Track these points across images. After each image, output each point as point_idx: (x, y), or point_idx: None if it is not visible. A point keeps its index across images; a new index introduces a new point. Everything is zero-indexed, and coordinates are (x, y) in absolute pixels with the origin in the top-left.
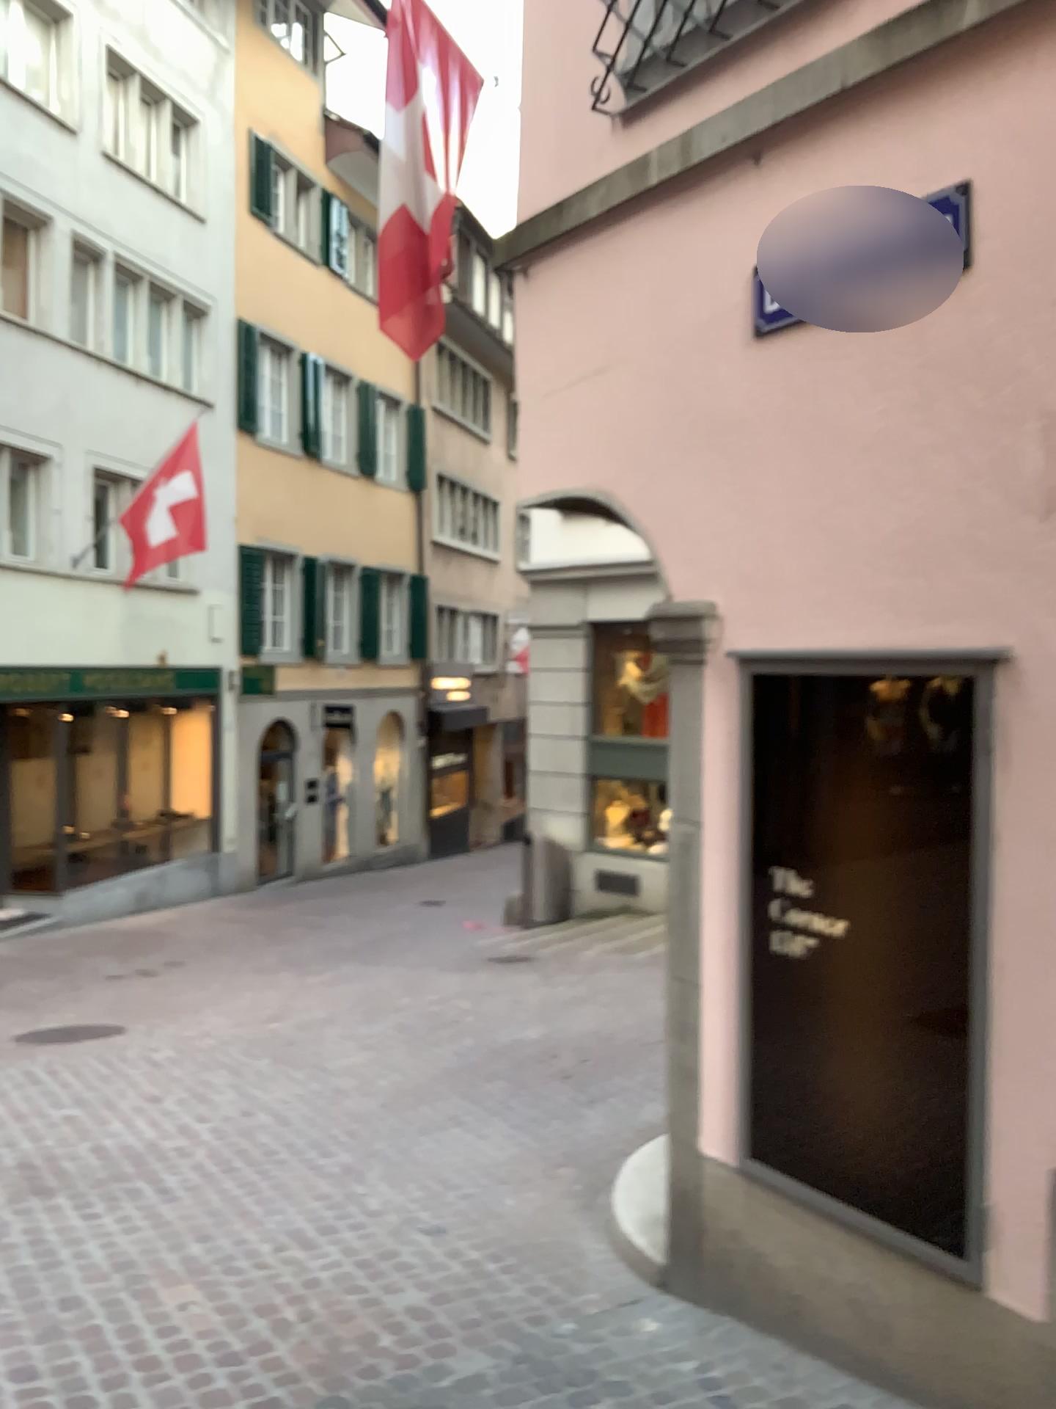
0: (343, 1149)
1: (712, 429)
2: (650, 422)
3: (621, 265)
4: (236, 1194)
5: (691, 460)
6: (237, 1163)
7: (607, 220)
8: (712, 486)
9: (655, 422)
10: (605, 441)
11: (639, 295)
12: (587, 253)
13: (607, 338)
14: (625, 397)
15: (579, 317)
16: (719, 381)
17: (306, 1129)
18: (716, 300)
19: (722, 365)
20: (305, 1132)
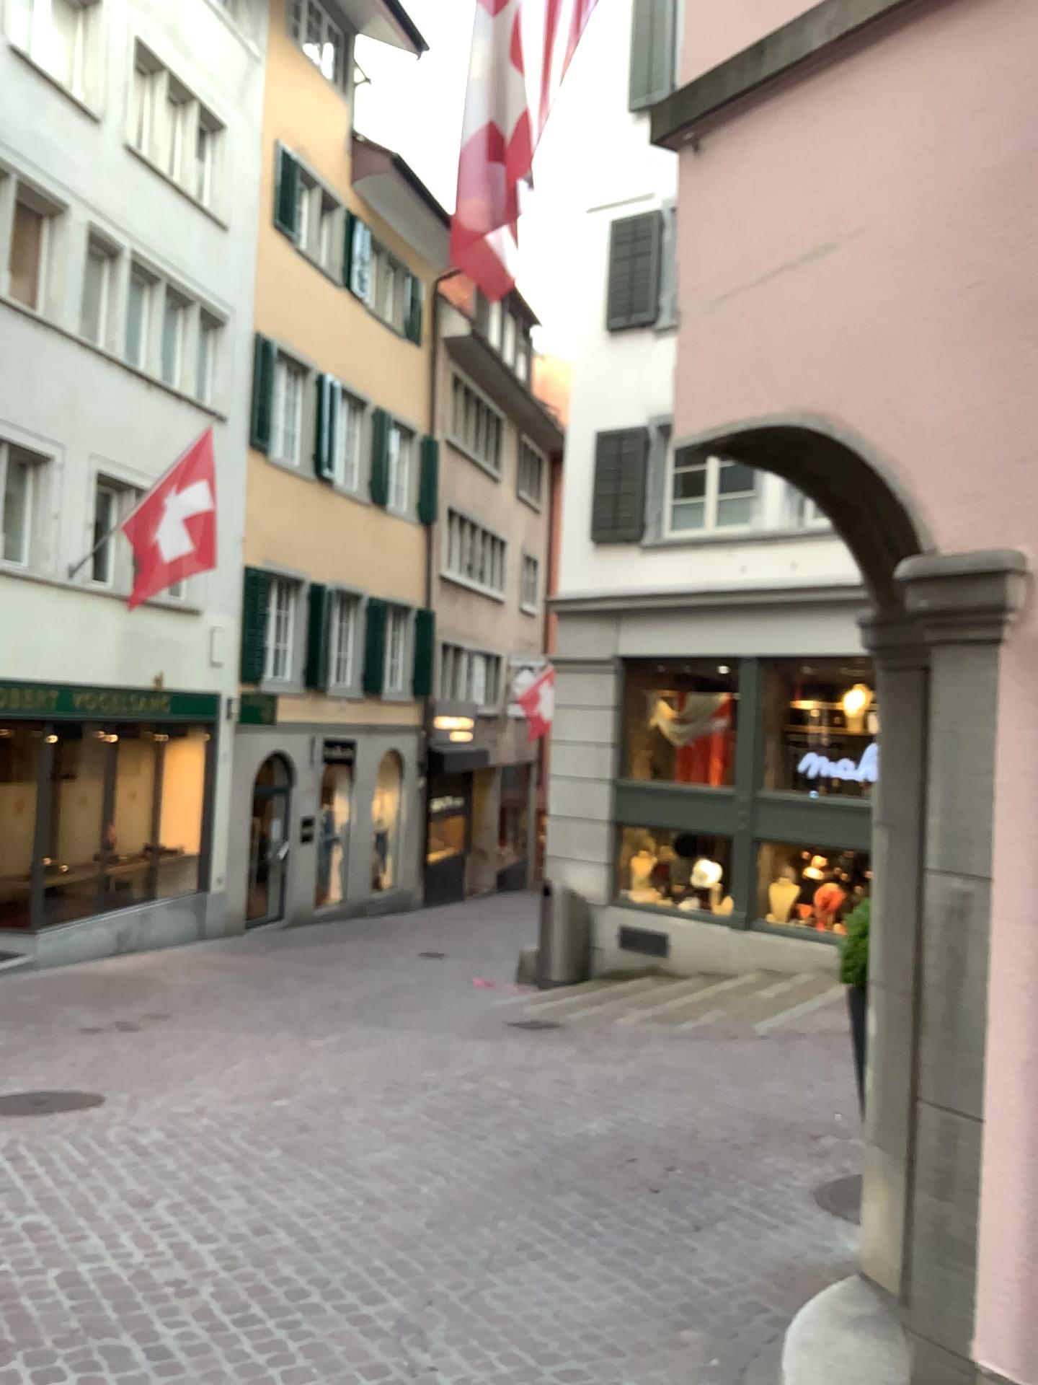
0: (396, 1296)
1: (1013, 313)
2: (898, 316)
3: (854, 113)
4: (259, 1367)
5: (971, 361)
6: (258, 1316)
7: (827, 60)
8: (1009, 394)
9: (905, 315)
10: (817, 351)
11: (882, 147)
12: (793, 109)
13: (825, 214)
14: (853, 288)
15: (778, 195)
16: (1026, 243)
17: (345, 1264)
18: (1024, 130)
19: (1034, 220)
20: (343, 1266)
